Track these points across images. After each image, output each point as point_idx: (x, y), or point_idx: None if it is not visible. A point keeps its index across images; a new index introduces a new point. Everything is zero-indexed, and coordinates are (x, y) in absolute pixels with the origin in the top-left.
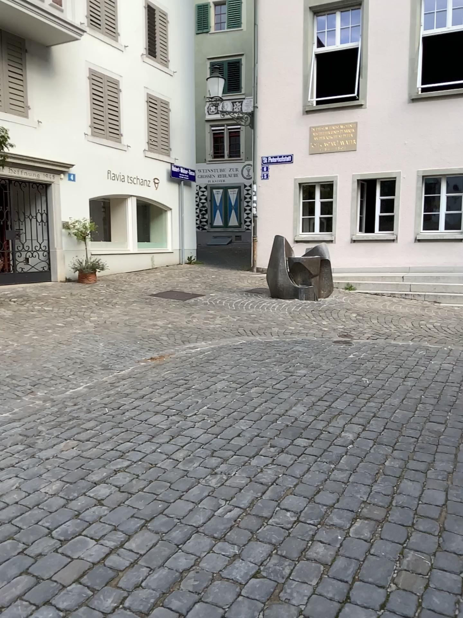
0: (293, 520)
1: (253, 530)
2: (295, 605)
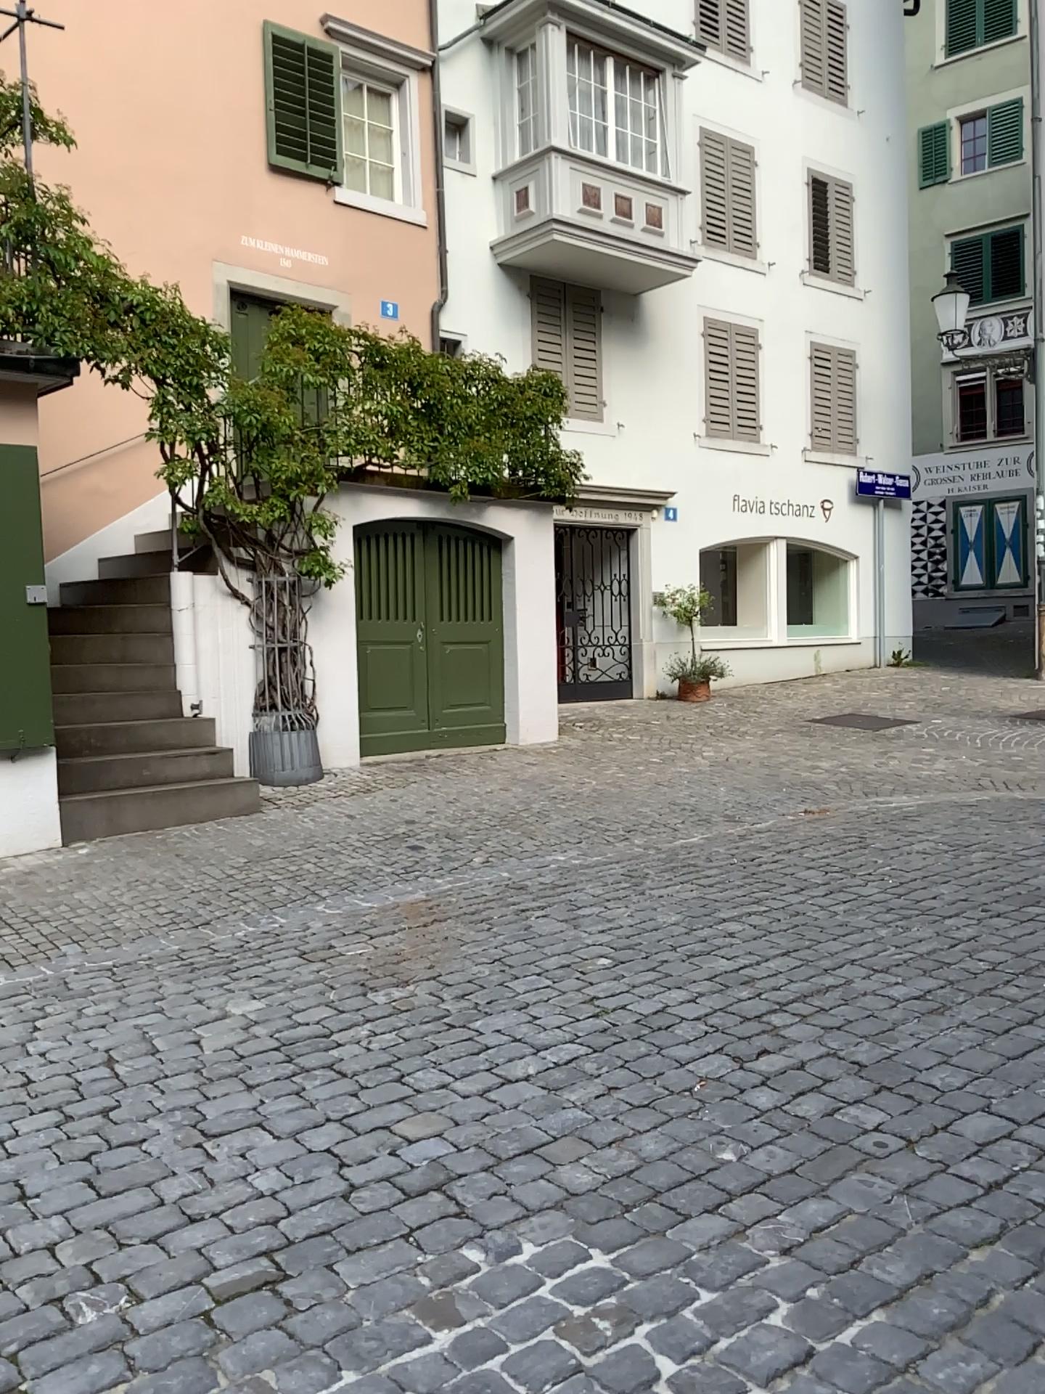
0: (983, 967)
1: (926, 968)
2: (959, 1018)
